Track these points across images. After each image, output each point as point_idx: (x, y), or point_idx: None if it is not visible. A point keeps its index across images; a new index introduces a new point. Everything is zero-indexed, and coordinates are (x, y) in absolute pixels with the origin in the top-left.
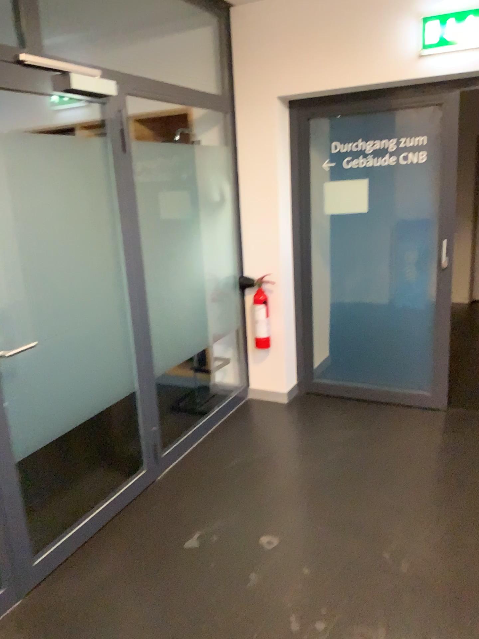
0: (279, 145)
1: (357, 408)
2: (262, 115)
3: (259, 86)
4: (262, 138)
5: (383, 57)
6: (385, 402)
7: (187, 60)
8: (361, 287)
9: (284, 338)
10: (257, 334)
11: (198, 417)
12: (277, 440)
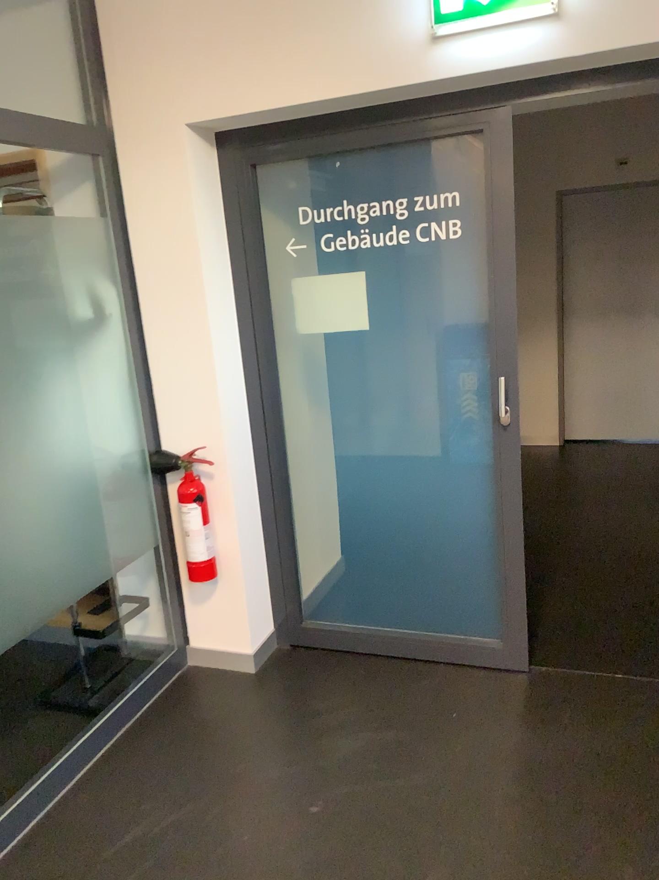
0: (199, 215)
1: (376, 674)
2: (164, 161)
3: (153, 108)
4: (168, 203)
5: (366, 44)
6: (423, 661)
7: (24, 65)
8: (368, 461)
9: (237, 559)
10: (192, 553)
11: (87, 718)
12: (220, 767)
